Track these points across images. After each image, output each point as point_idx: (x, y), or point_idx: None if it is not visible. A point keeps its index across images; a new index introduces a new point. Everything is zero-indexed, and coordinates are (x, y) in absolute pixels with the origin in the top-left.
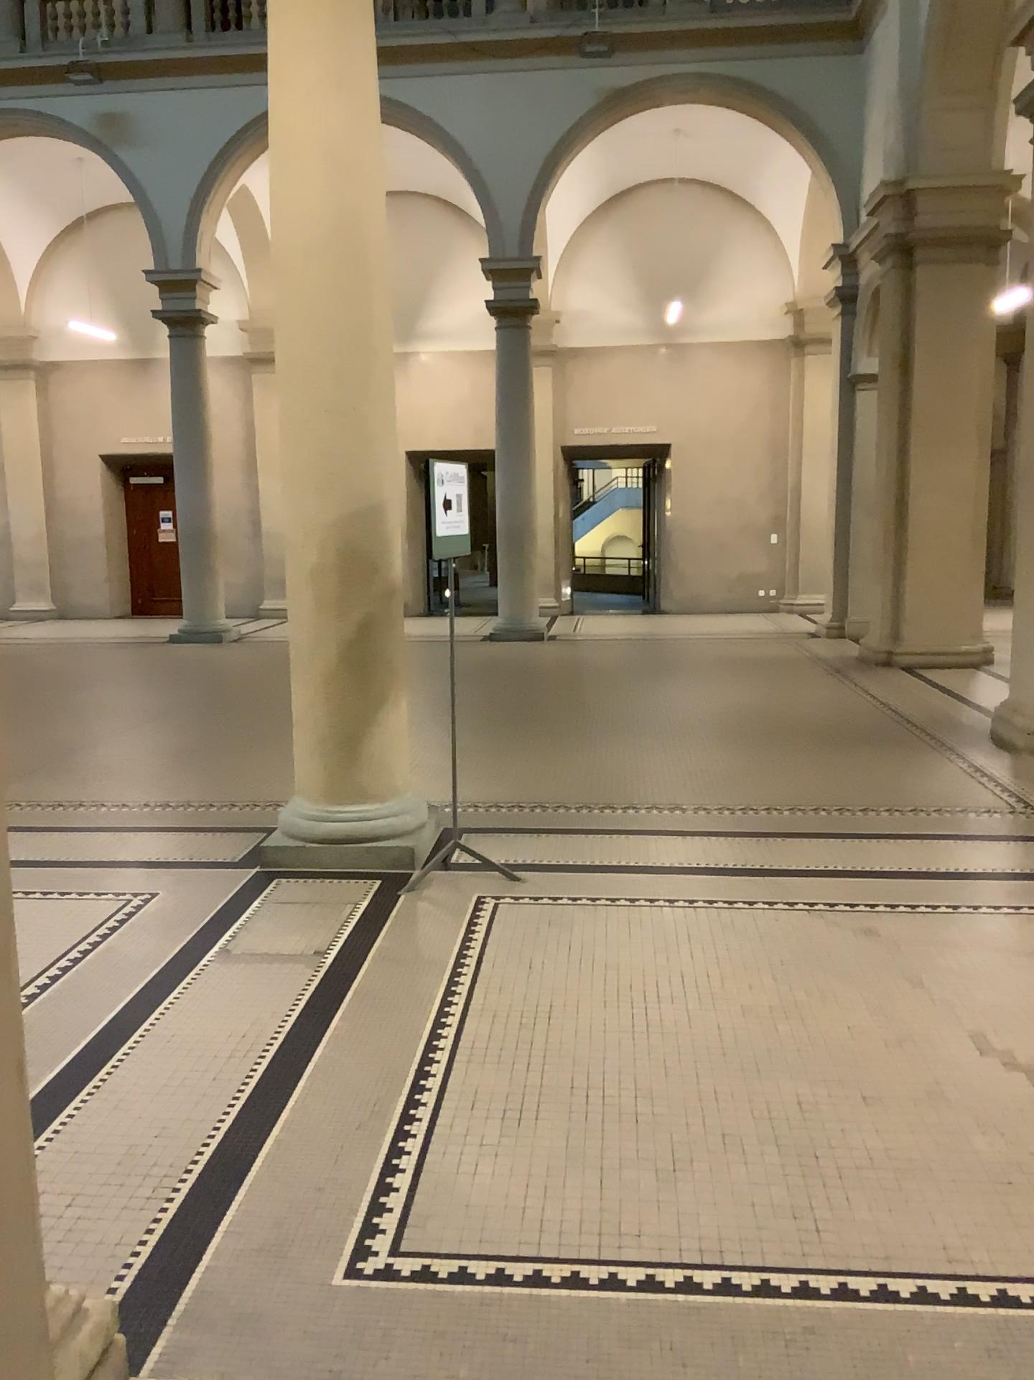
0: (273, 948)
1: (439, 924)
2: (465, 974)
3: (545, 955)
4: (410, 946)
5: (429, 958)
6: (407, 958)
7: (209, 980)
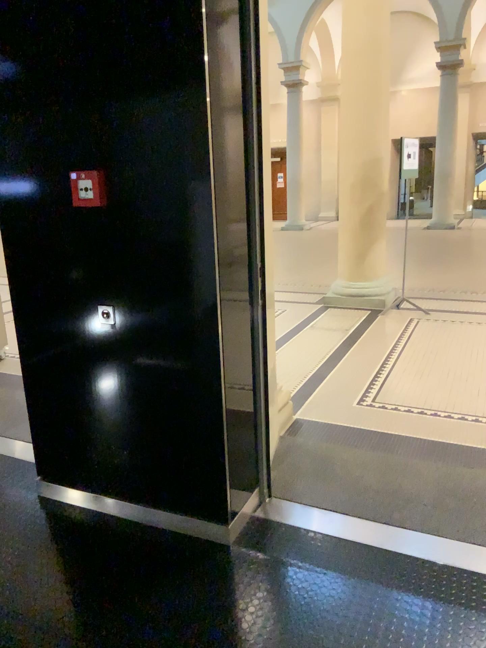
0: (331, 325)
1: (394, 322)
2: (403, 336)
3: (436, 333)
4: (382, 328)
5: (390, 331)
6: (381, 331)
7: (308, 331)
